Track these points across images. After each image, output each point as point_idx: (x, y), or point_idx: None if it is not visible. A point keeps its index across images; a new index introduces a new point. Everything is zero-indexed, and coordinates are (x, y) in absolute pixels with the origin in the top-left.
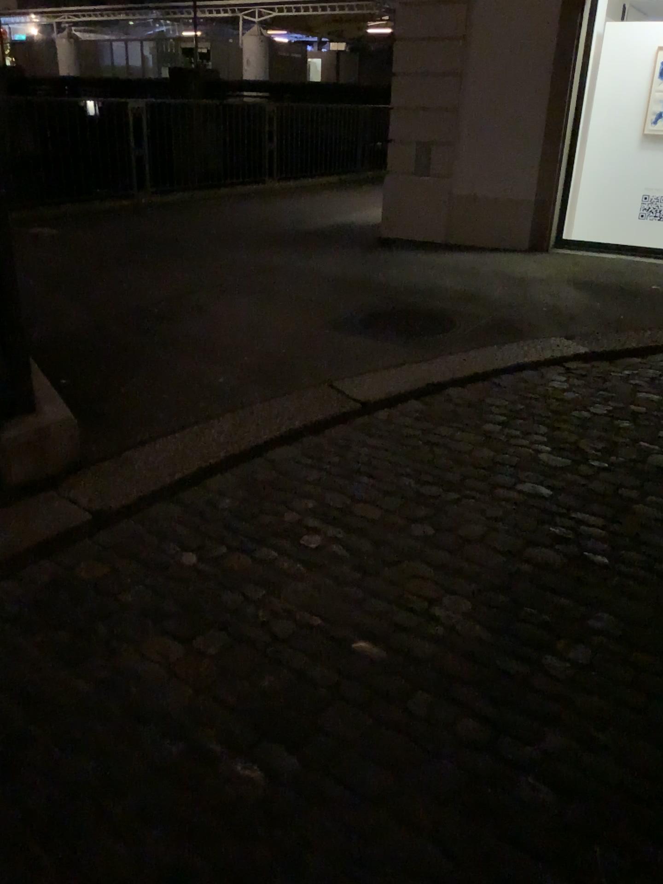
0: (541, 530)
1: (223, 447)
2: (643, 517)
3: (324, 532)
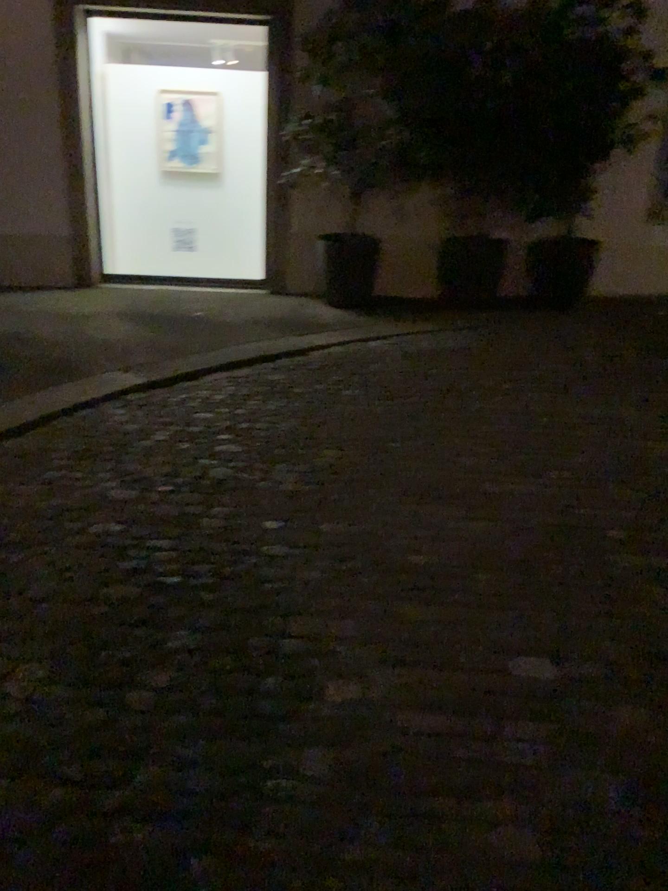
0: (118, 568)
1: None
2: (211, 531)
3: None
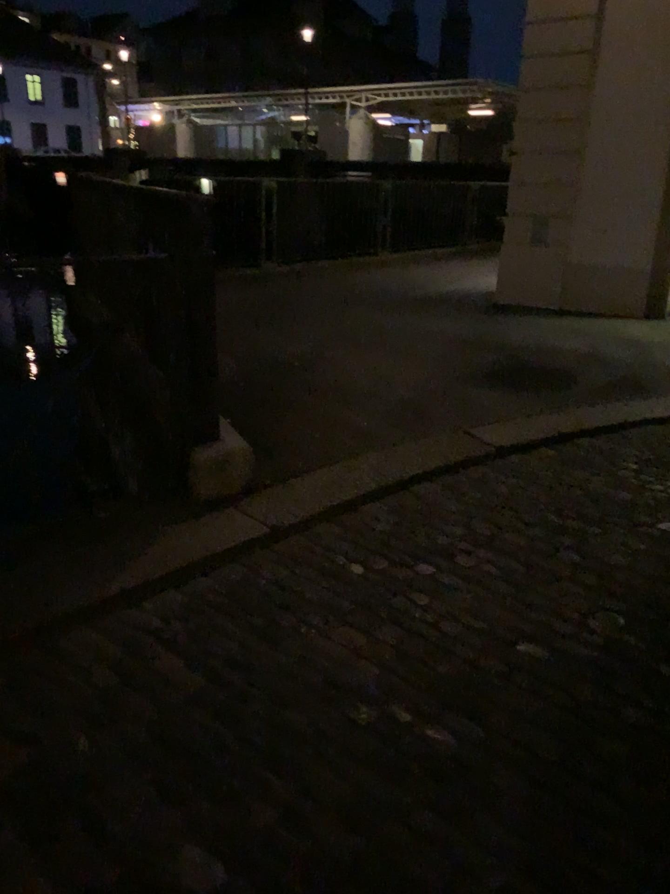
0: None
1: (372, 478)
2: None
3: (475, 552)
